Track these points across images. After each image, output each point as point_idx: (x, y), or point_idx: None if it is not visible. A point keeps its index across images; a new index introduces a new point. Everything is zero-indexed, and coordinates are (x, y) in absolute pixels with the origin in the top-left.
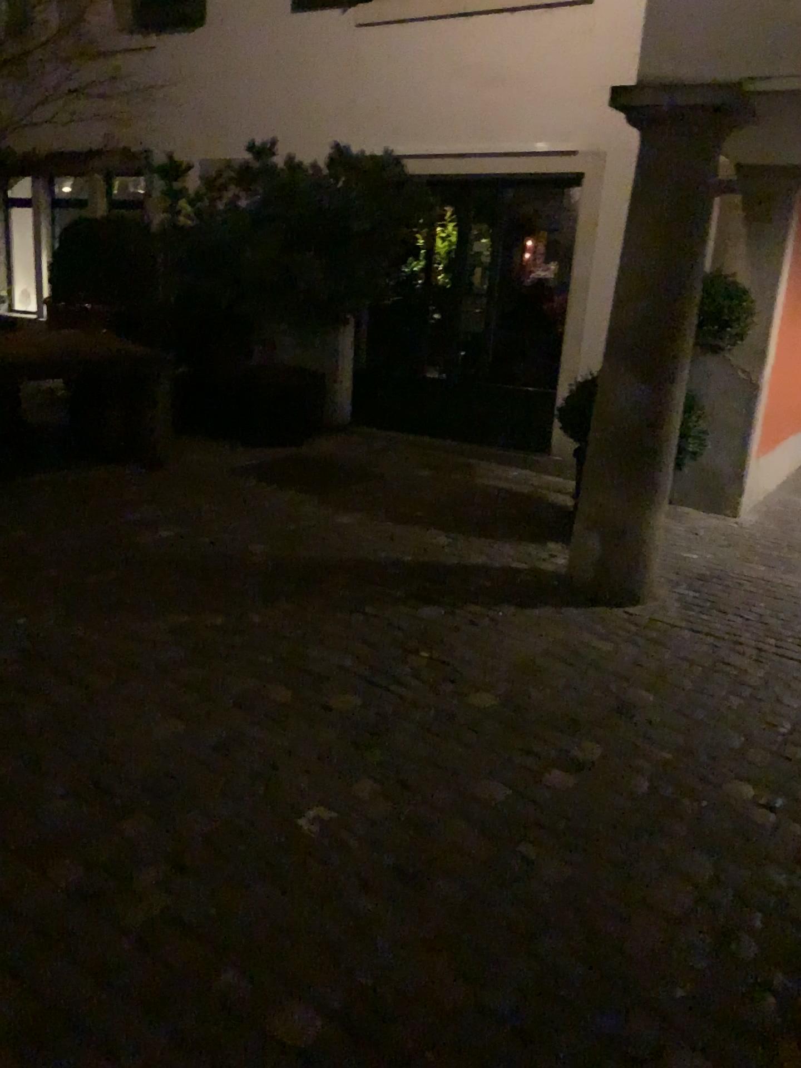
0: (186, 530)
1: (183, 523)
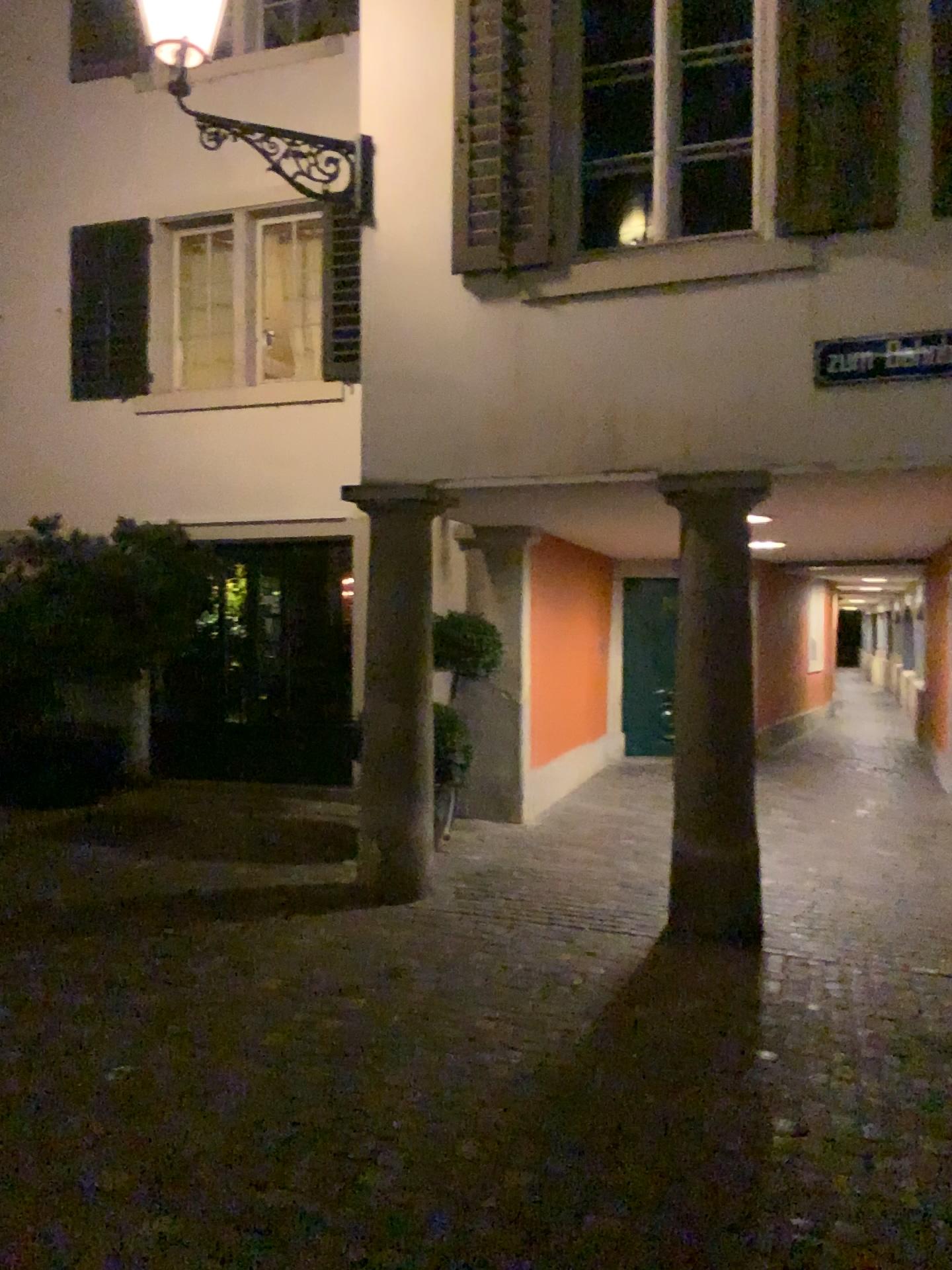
0: None
1: None
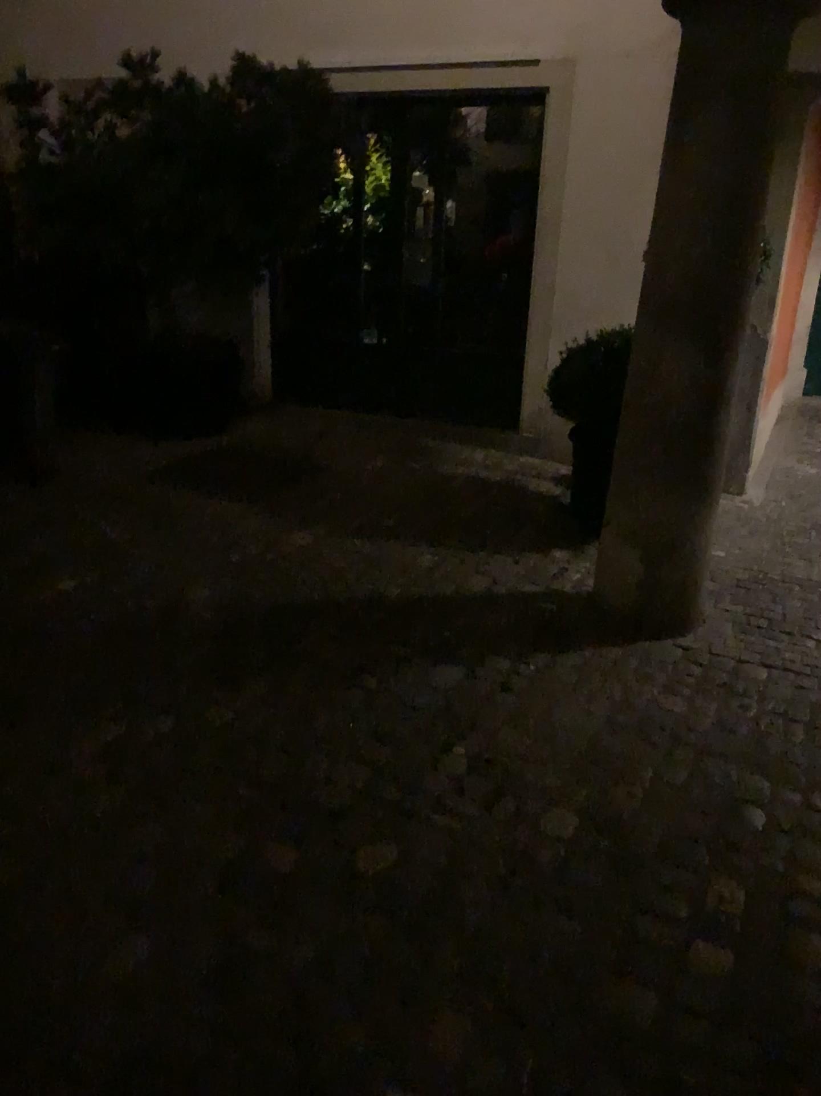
0: (94, 578)
1: (88, 566)
